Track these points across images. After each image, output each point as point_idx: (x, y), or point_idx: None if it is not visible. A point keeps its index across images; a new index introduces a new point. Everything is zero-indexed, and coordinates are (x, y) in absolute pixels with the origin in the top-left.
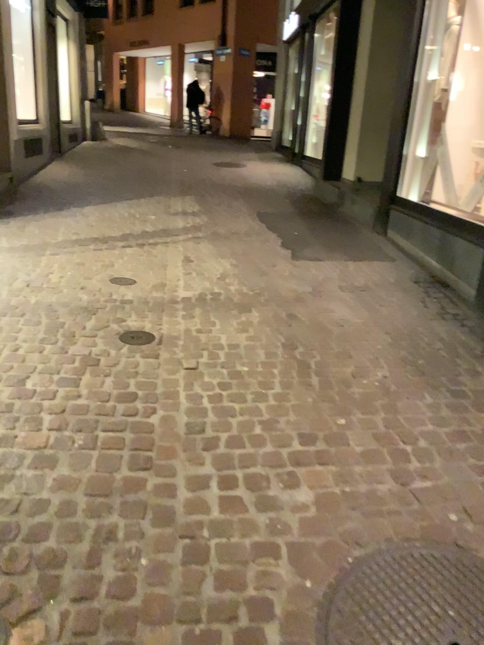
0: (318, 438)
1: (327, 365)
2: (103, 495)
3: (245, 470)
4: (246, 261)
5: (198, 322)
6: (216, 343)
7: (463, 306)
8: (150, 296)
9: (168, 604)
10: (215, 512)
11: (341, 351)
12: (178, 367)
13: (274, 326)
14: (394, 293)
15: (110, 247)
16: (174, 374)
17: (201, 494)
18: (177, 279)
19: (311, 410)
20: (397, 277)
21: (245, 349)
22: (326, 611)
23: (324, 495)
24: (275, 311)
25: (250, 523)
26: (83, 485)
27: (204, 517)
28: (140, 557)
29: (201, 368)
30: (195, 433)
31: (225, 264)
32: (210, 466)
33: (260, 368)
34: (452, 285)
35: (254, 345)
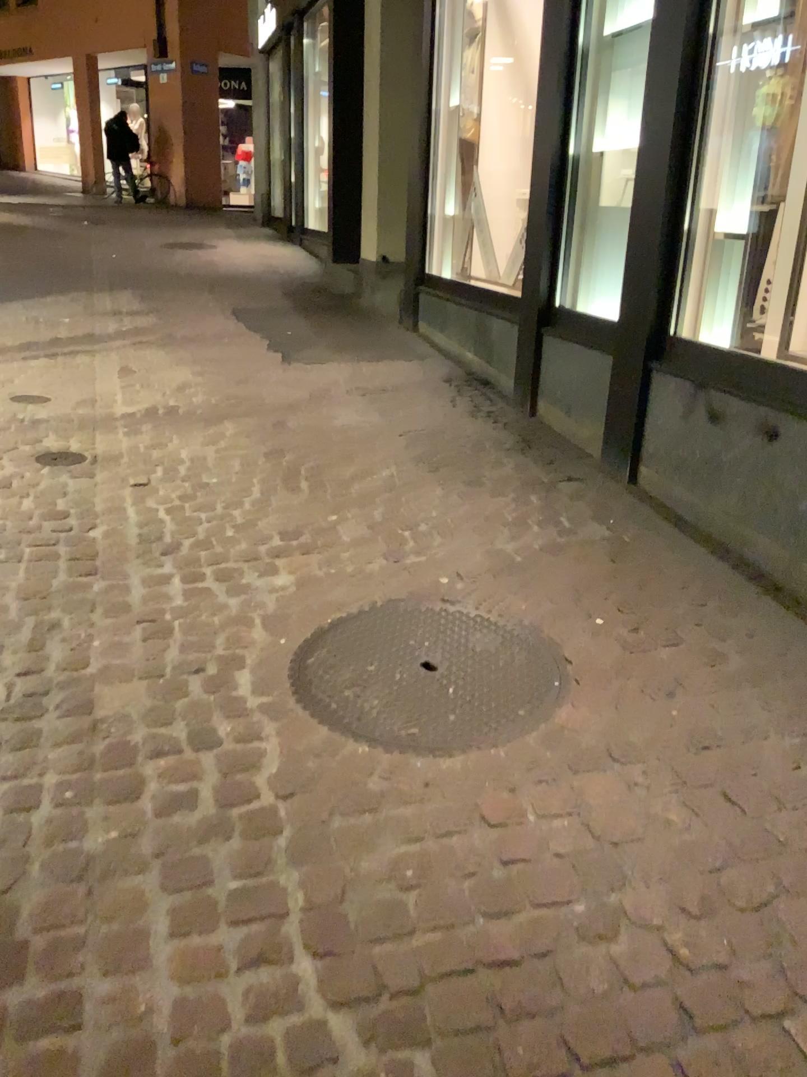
0: (301, 532)
1: (319, 468)
2: (41, 595)
3: (213, 564)
4: (214, 368)
5: (146, 437)
6: (173, 456)
7: (501, 401)
8: (75, 413)
9: (128, 666)
10: (177, 599)
11: (338, 454)
12: (122, 483)
13: (252, 436)
14: (415, 393)
15: (7, 359)
16: (118, 490)
17: (160, 586)
18: (114, 393)
19: (296, 510)
20: (422, 376)
21: (213, 461)
22: (299, 656)
23: (304, 576)
24: (254, 419)
25: (219, 603)
26: (14, 590)
27: (164, 603)
28: (93, 637)
29: (153, 482)
30: (150, 539)
31: (183, 373)
32: (170, 564)
33: (232, 478)
34: (491, 379)
35: (225, 455)
